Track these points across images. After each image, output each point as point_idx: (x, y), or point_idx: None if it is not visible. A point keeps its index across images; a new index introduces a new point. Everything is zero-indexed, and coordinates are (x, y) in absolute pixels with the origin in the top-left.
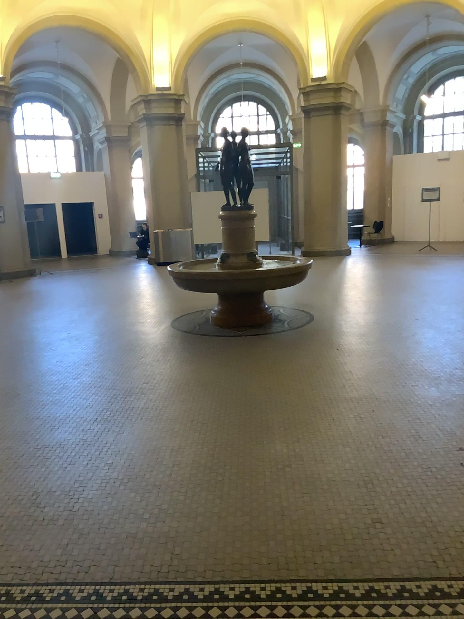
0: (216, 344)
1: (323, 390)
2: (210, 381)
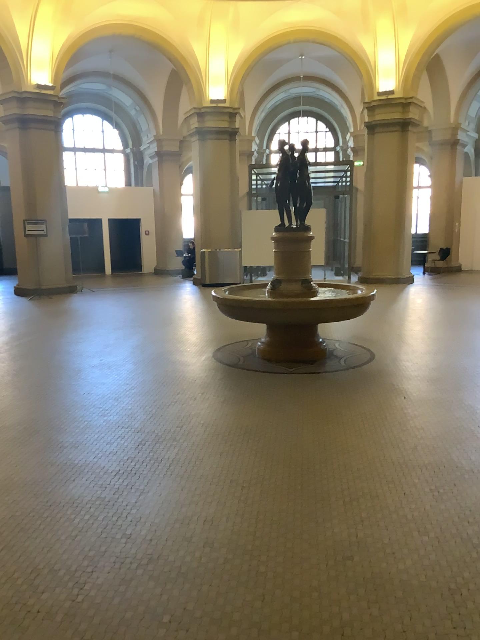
0: (263, 381)
1: (388, 447)
2: (255, 427)
